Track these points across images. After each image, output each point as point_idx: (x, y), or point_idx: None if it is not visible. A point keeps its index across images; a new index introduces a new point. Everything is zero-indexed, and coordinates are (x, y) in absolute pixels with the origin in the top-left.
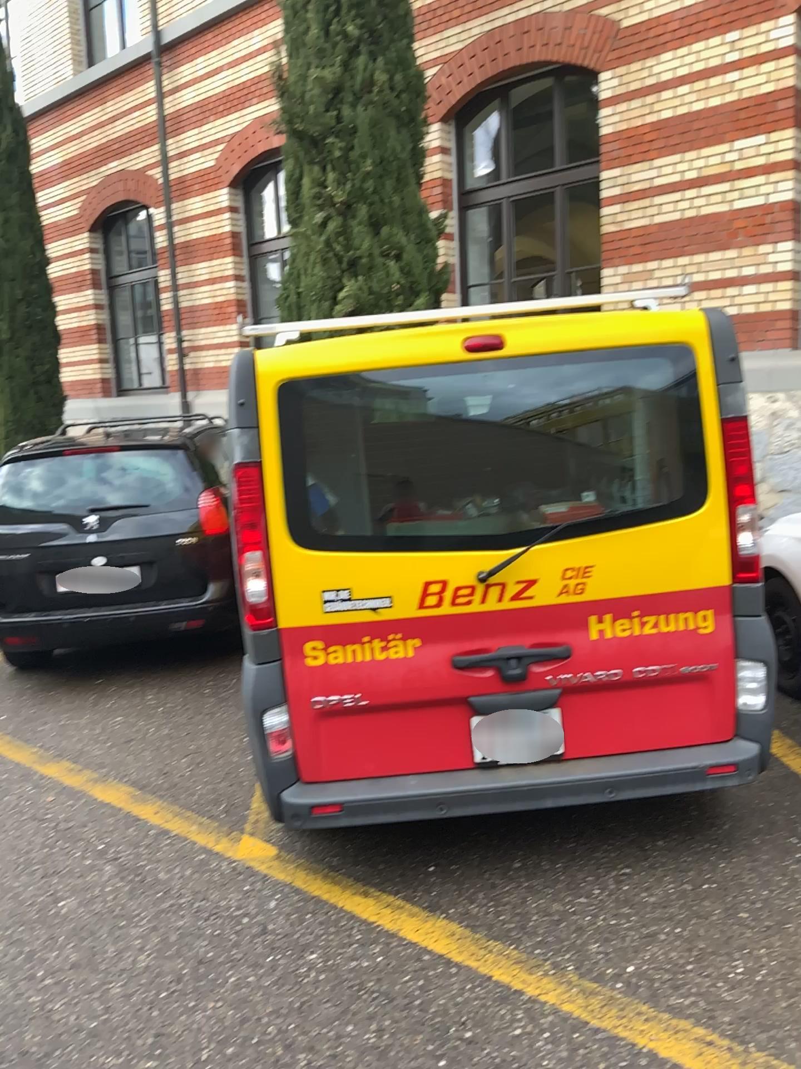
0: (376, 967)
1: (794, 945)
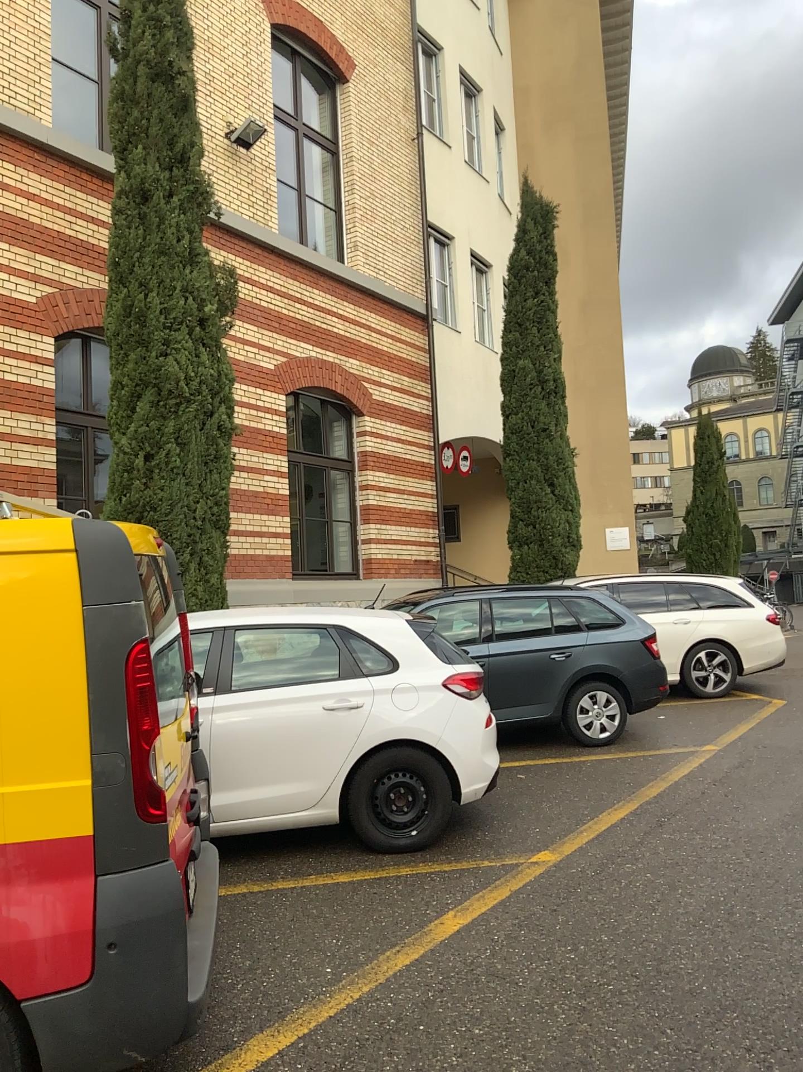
0: (306, 1064)
1: (308, 926)
